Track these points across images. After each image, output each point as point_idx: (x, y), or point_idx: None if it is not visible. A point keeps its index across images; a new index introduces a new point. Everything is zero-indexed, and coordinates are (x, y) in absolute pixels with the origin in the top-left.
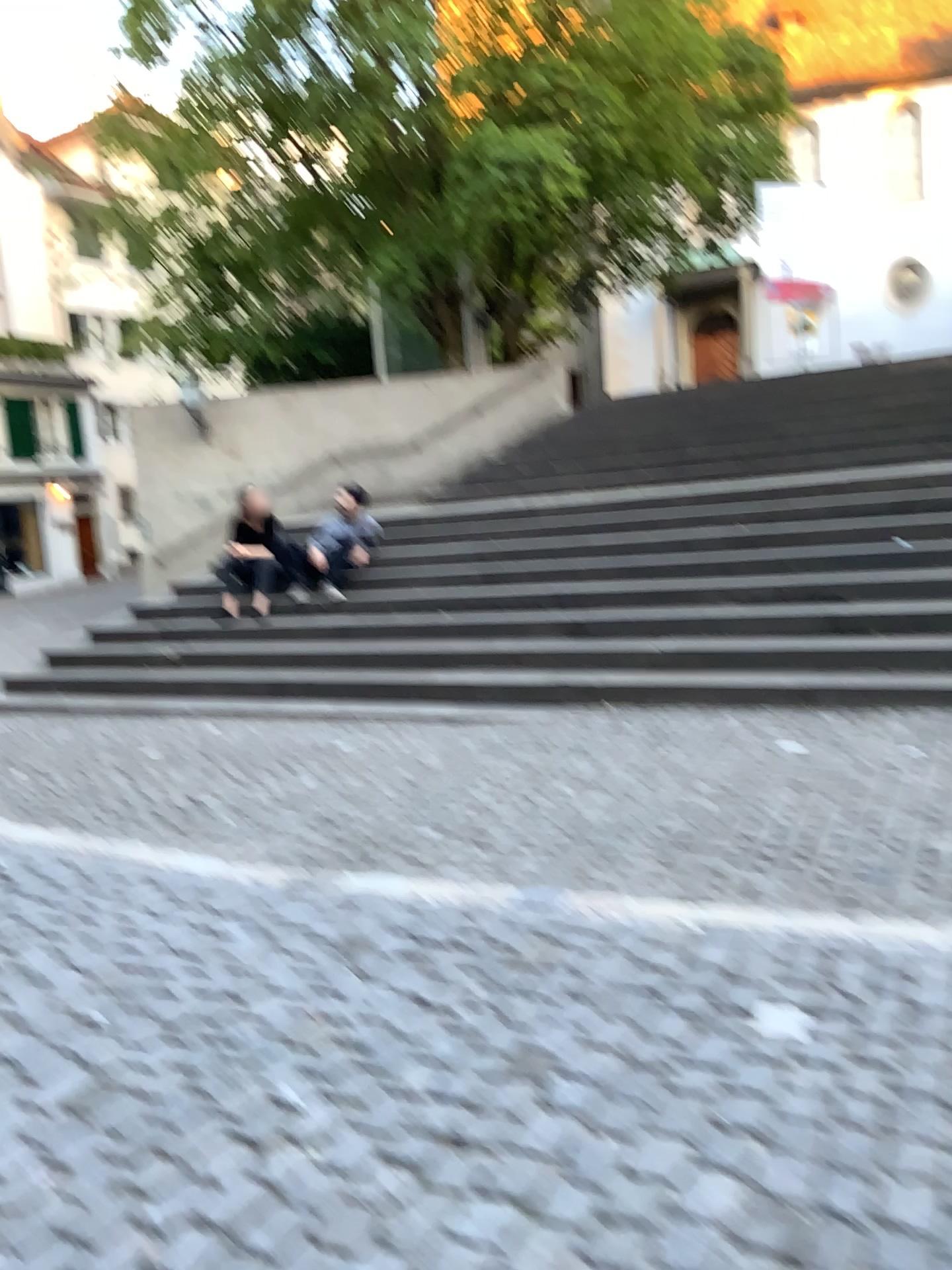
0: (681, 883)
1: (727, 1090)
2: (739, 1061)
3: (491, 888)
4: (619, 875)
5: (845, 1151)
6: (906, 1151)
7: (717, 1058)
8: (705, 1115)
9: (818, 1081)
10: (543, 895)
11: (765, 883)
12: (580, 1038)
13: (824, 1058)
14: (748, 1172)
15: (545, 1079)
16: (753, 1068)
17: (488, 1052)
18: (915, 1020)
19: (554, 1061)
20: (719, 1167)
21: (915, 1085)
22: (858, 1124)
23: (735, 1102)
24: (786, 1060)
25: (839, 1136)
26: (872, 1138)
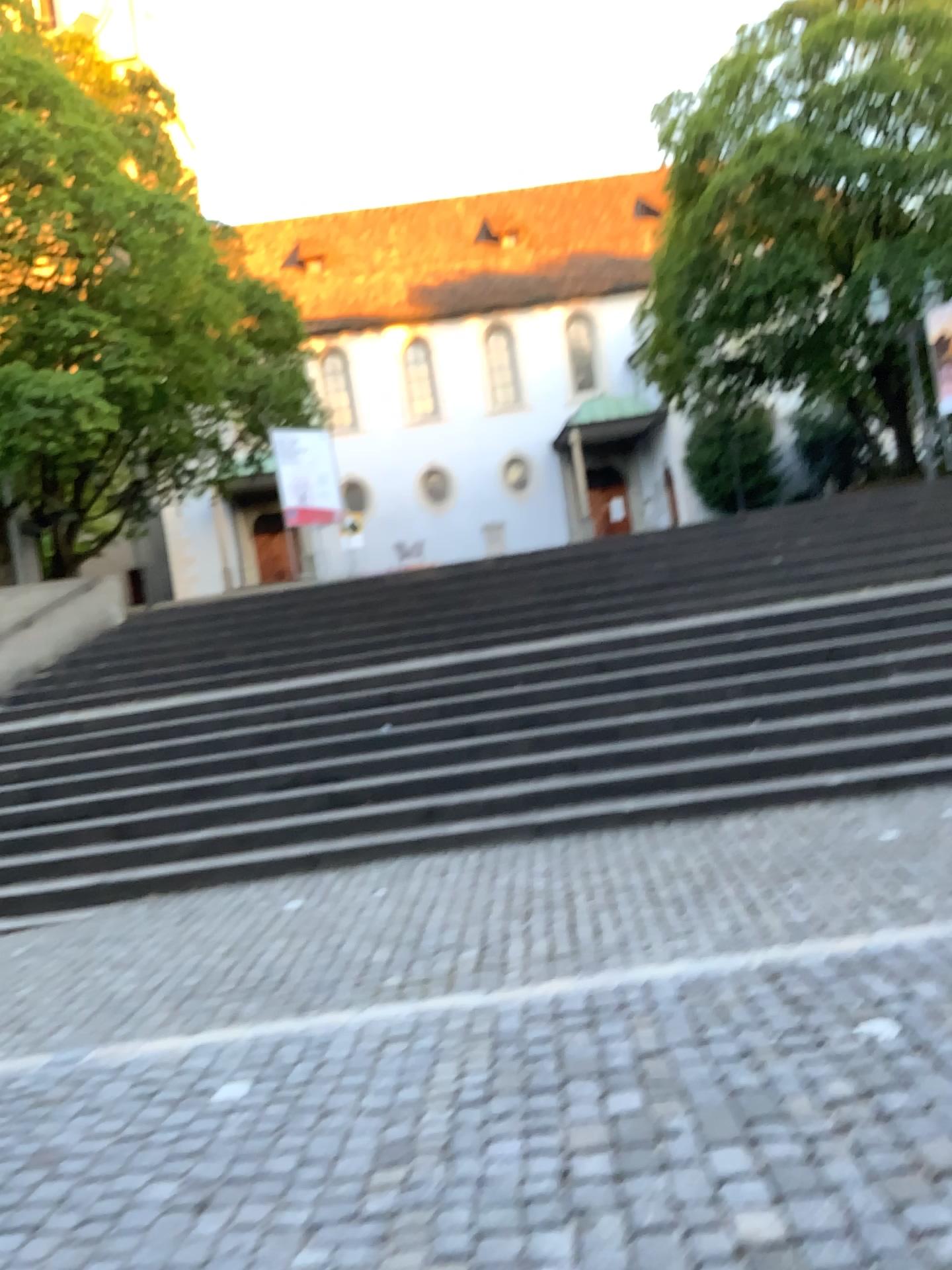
0: (182, 1023)
1: (183, 1139)
2: (195, 1121)
3: (24, 1058)
4: (134, 1028)
5: (251, 1150)
6: (287, 1140)
7: (181, 1123)
8: (165, 1155)
9: (246, 1119)
10: (69, 1054)
11: (247, 1010)
12: (83, 1136)
13: (254, 1106)
14: (184, 1175)
15: (53, 1166)
16: (204, 1122)
17: (10, 1160)
18: (320, 1071)
19: (62, 1154)
20: (166, 1178)
21: (307, 1106)
22: (264, 1136)
23: (186, 1143)
24: (229, 1113)
25: (250, 1144)
26: (270, 1140)
